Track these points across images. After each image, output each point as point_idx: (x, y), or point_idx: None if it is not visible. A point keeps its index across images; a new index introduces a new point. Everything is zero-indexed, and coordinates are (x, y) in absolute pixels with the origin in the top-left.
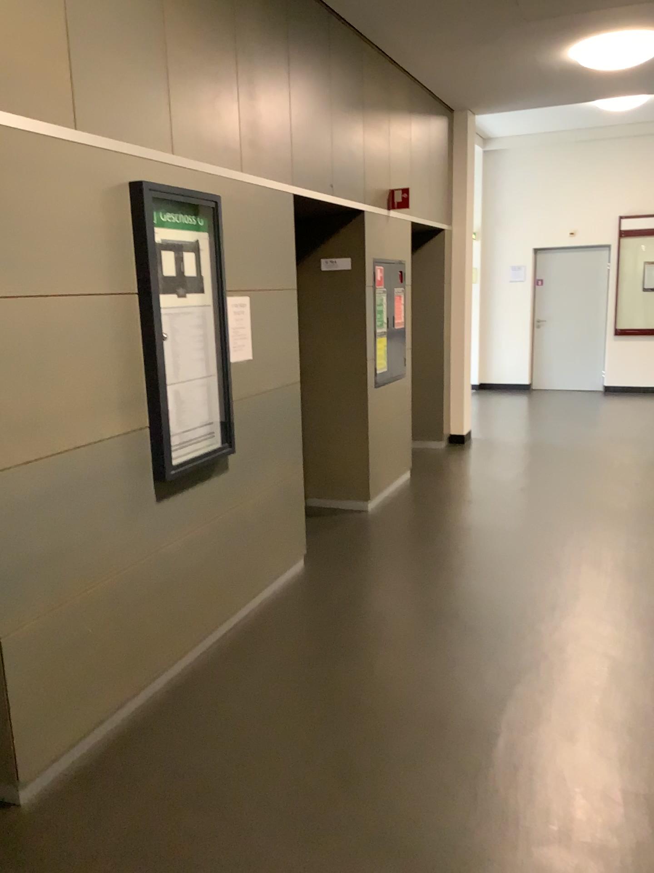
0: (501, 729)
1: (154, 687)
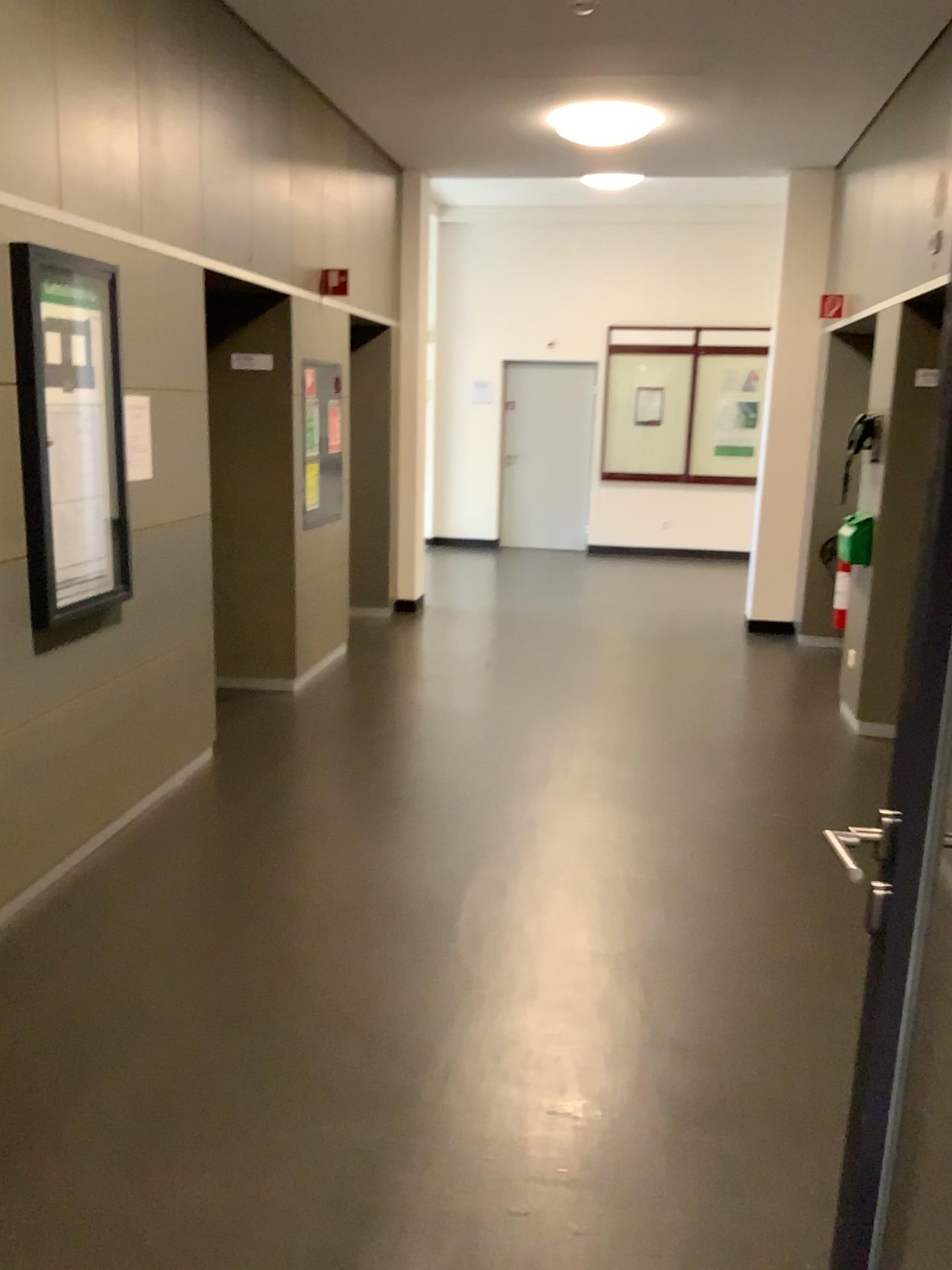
0: (461, 906)
1: (32, 889)
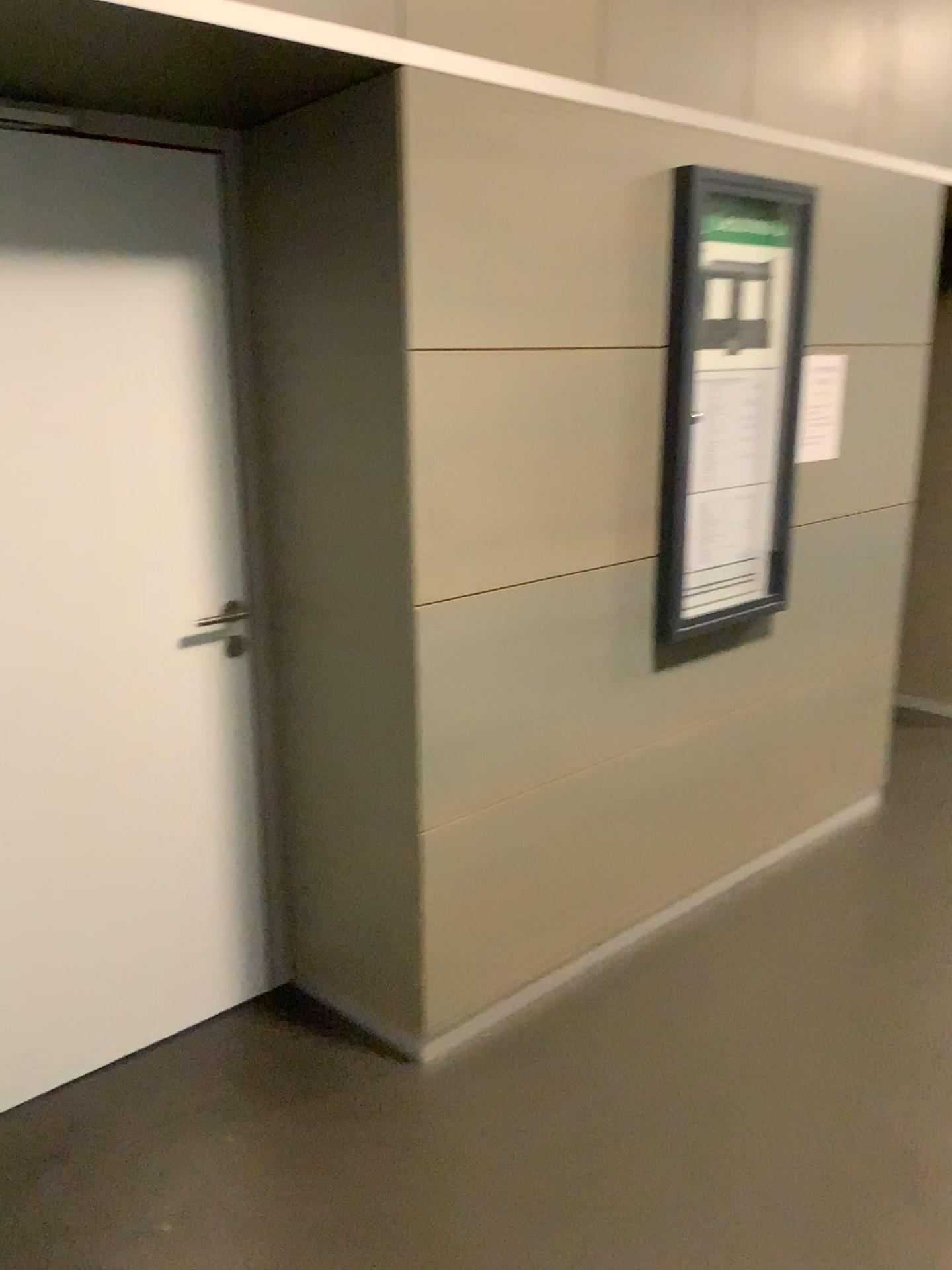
0: None
1: (622, 939)
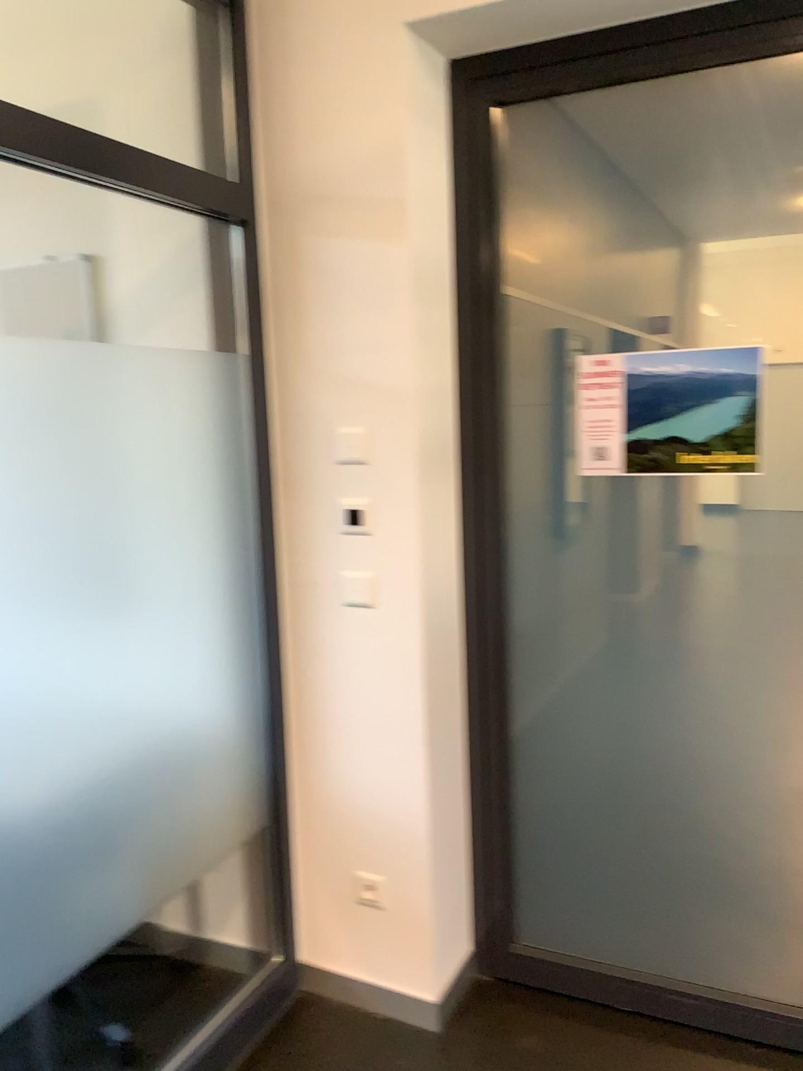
0: None
1: (555, 687)
